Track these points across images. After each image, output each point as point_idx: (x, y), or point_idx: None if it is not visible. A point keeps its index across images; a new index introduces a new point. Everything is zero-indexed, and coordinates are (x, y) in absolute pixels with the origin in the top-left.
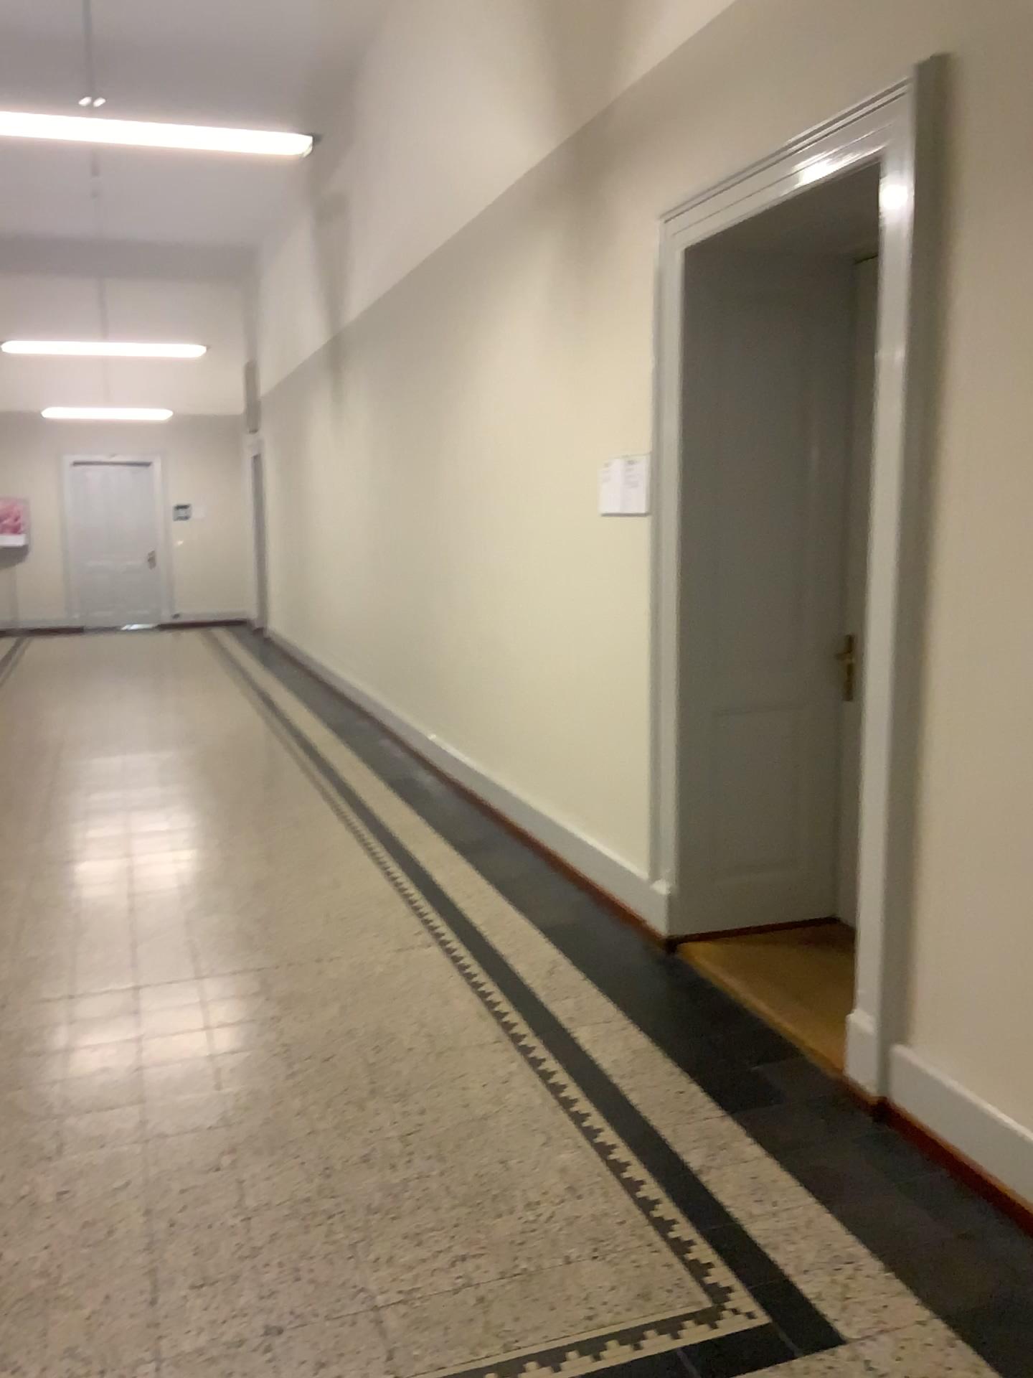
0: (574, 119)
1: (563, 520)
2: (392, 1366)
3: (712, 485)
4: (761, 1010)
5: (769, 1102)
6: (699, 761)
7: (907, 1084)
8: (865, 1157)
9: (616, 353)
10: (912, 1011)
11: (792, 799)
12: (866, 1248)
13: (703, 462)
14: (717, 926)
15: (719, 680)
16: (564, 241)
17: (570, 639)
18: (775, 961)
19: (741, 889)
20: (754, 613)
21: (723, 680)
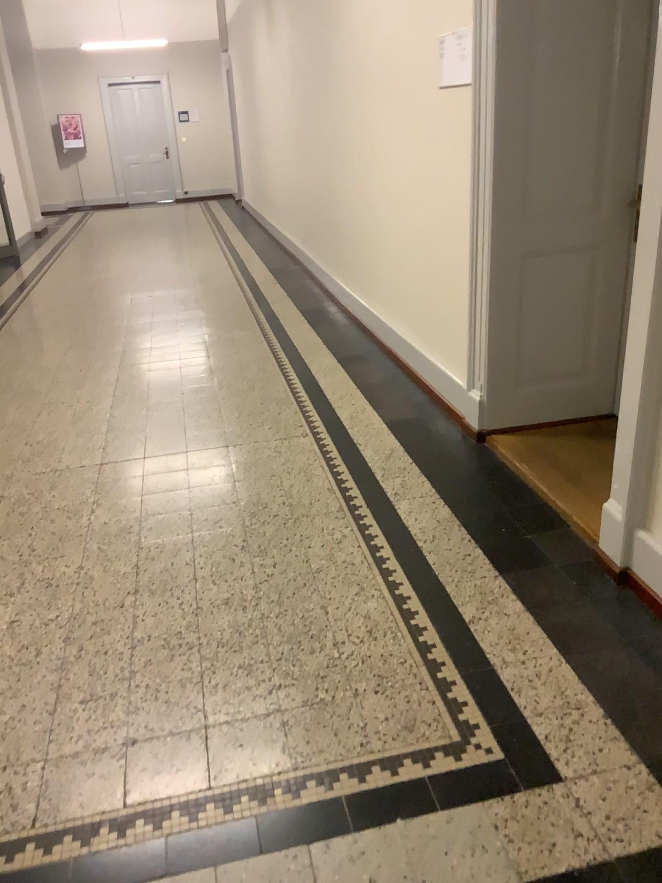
0: None
1: (410, 99)
2: (205, 776)
3: (522, 54)
4: (541, 489)
5: (535, 567)
6: (506, 295)
7: (645, 561)
8: (604, 615)
9: None
10: (654, 506)
11: (582, 324)
12: (591, 695)
13: (515, 33)
14: (518, 420)
15: (524, 229)
16: None
17: (416, 199)
18: (558, 449)
19: (537, 393)
20: (556, 169)
21: (527, 229)
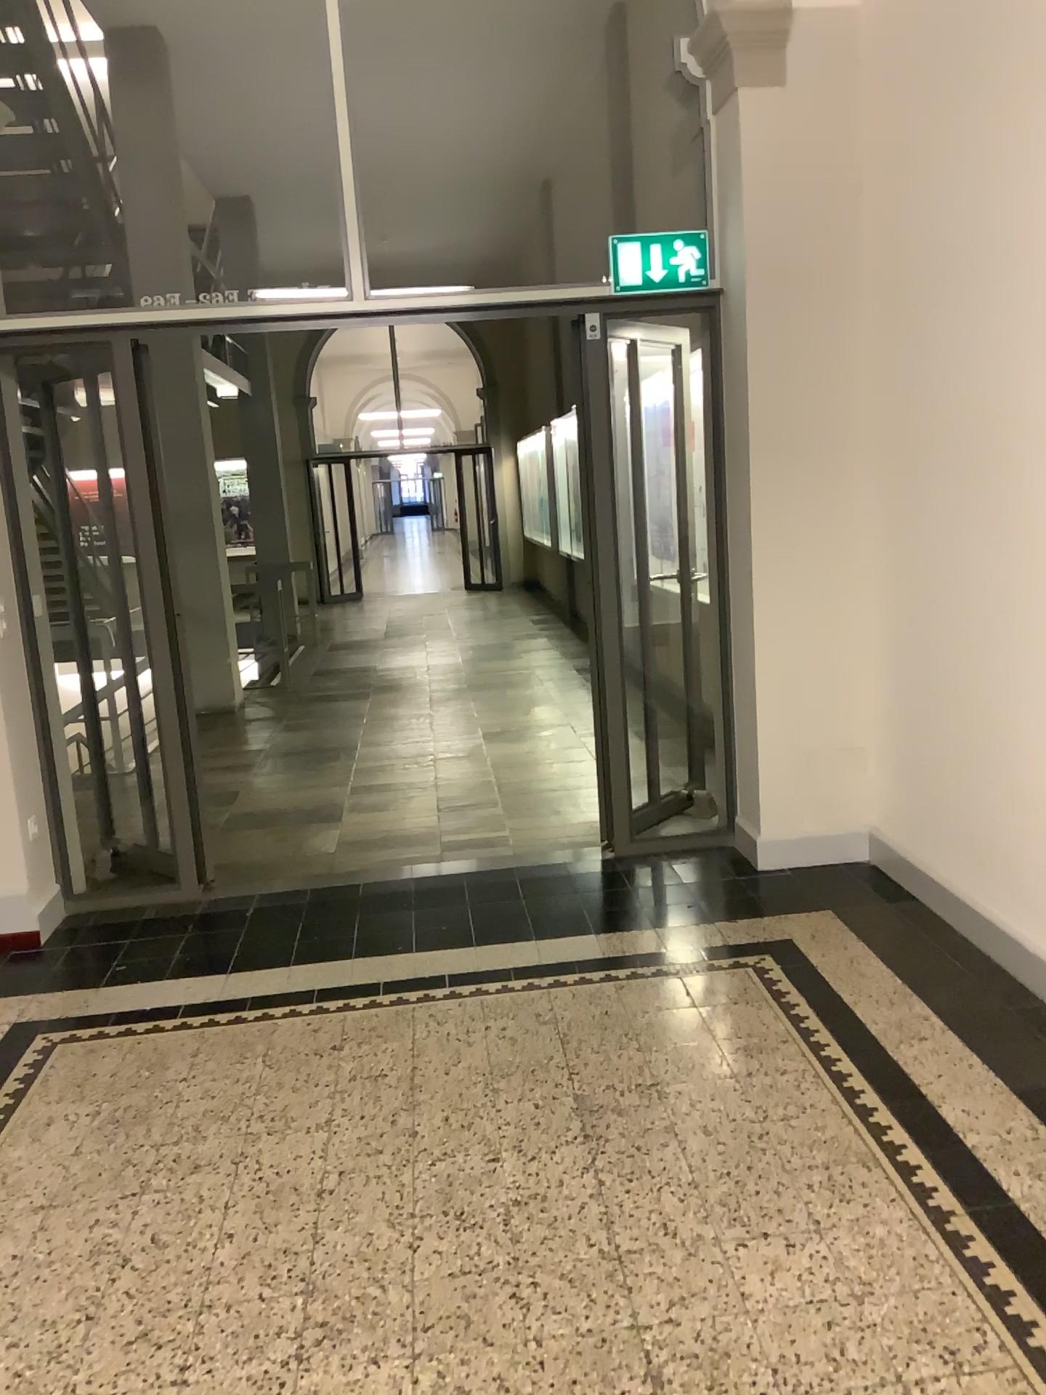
0: None
1: None
2: (277, 1019)
3: None
4: None
5: None
6: None
7: None
8: None
9: None
10: None
11: None
12: None
13: None
14: None
15: None
16: None
17: None
18: None
19: None
20: None
21: None
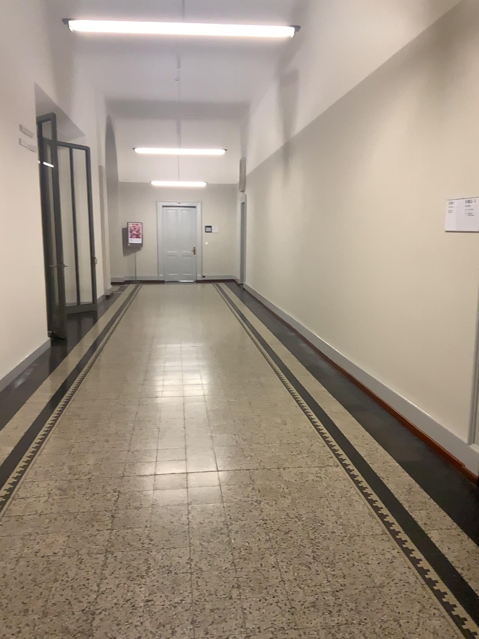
0: (439, 9)
1: (419, 235)
2: None
3: None
4: None
5: None
6: None
7: None
8: None
9: (458, 140)
10: None
11: None
12: None
13: None
14: None
15: None
16: (428, 79)
17: (419, 300)
18: None
19: None
20: None
21: None
